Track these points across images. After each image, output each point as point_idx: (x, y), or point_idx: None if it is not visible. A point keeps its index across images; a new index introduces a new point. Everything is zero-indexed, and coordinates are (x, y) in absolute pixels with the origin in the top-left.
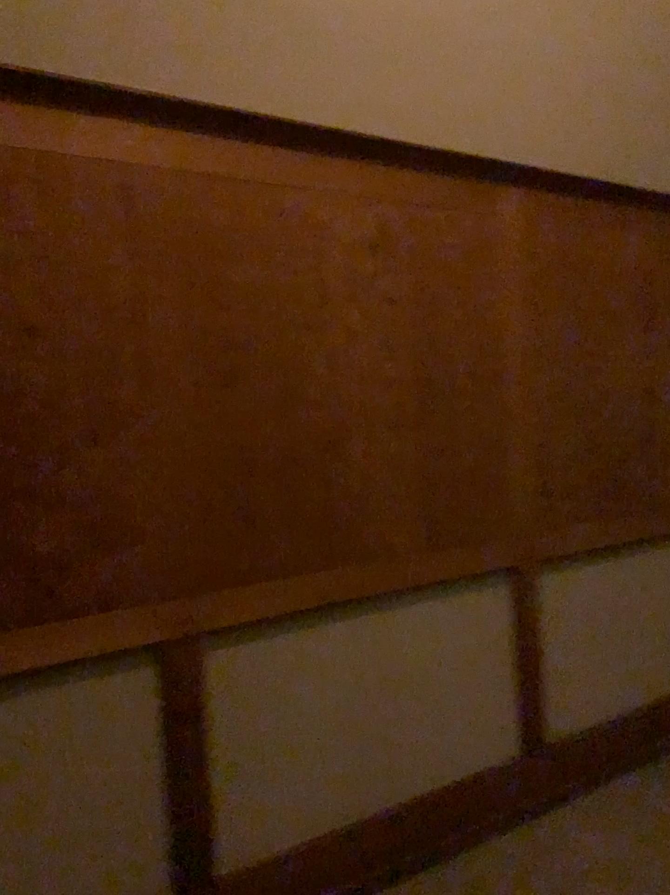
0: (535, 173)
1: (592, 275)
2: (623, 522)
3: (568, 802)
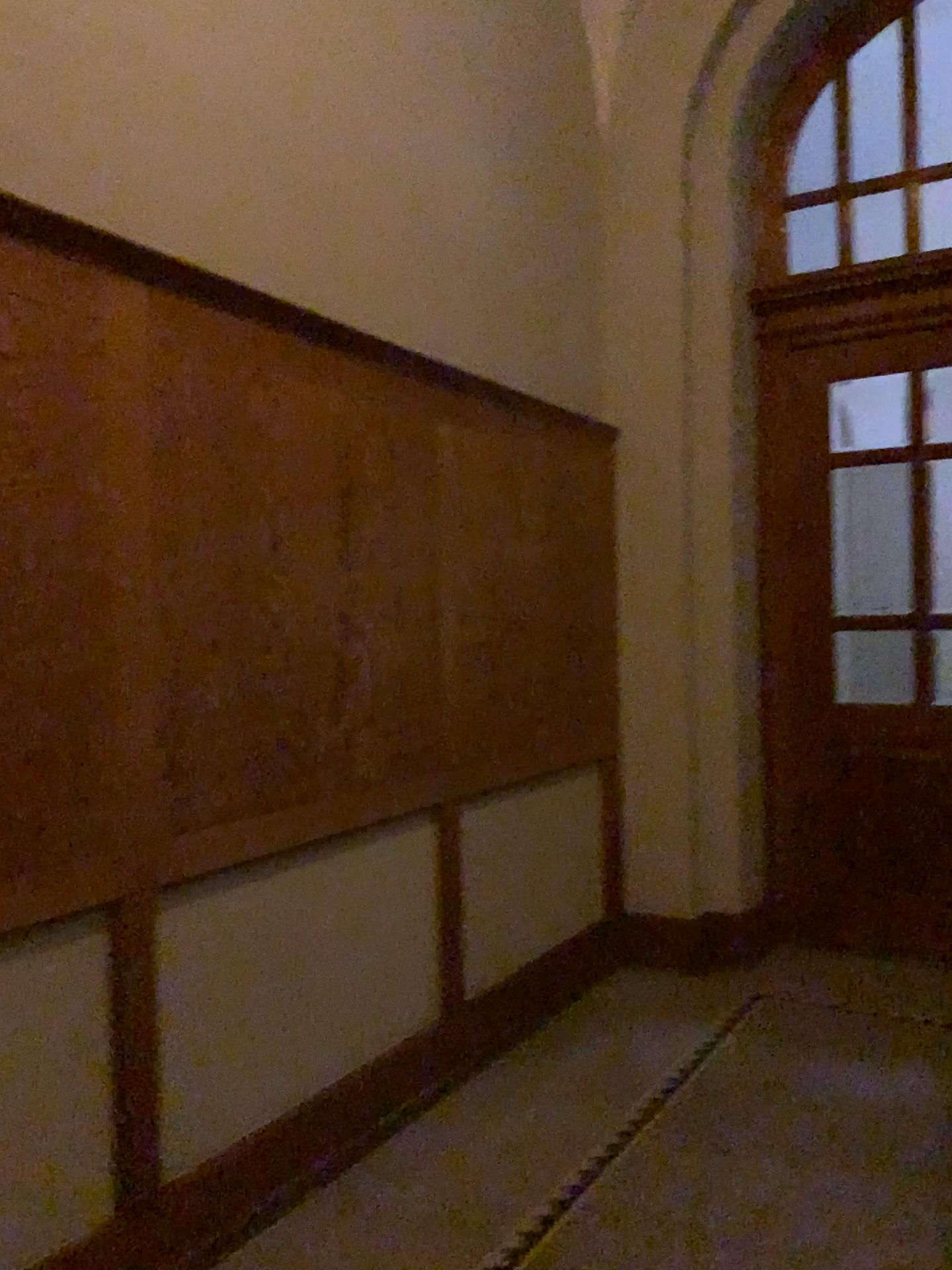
0: (191, 271)
1: (277, 440)
2: (315, 809)
3: (204, 1269)
